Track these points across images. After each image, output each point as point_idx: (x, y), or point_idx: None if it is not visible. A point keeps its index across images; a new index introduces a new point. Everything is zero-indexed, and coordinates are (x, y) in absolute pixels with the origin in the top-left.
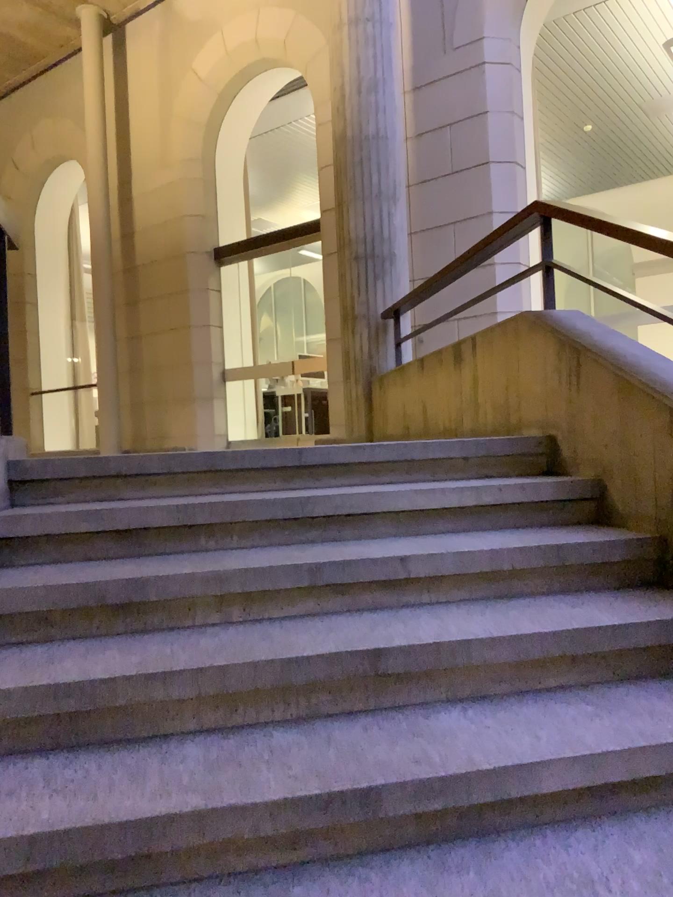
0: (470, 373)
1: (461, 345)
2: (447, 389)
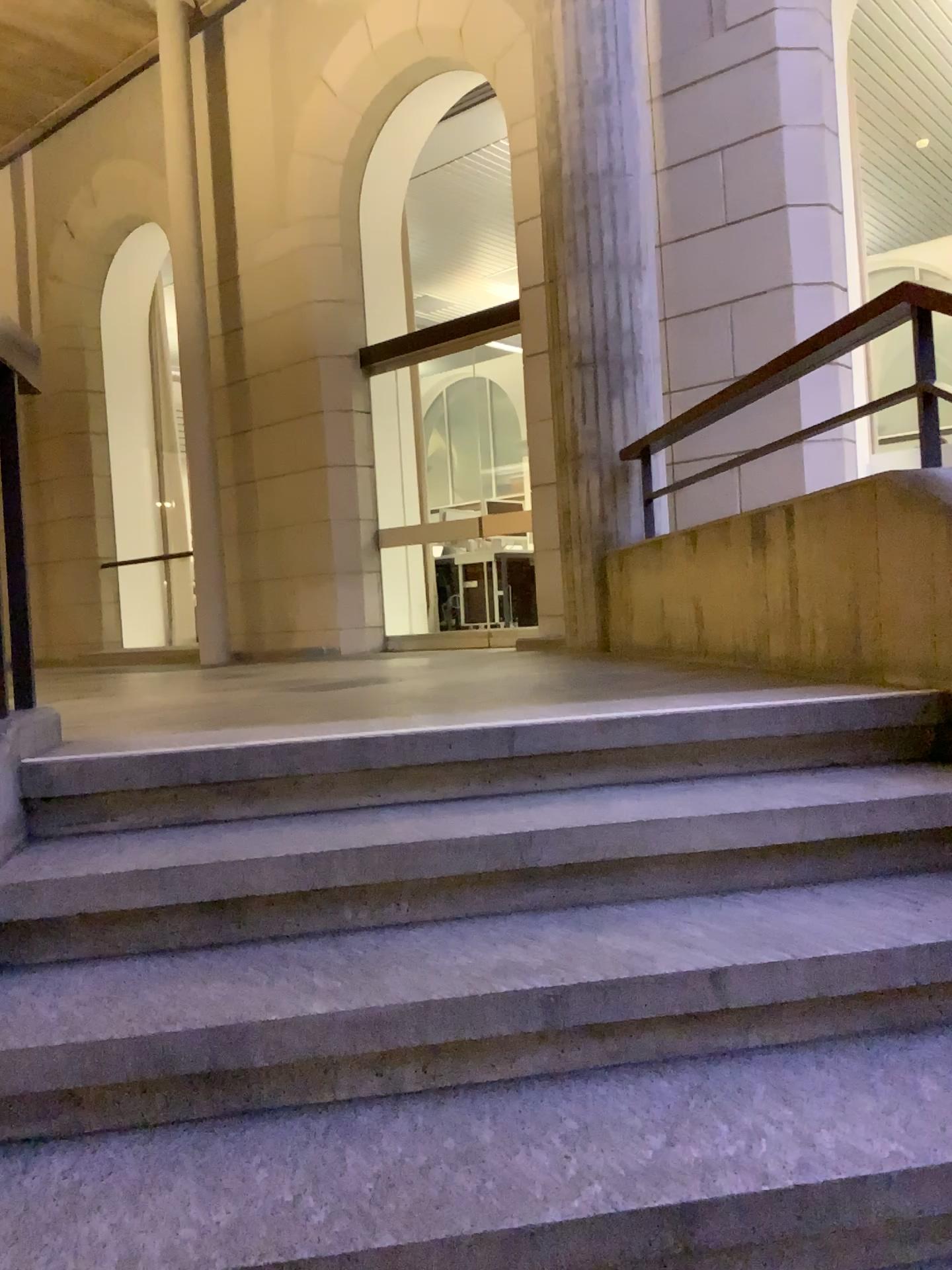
0: (782, 565)
1: (764, 518)
2: (739, 586)
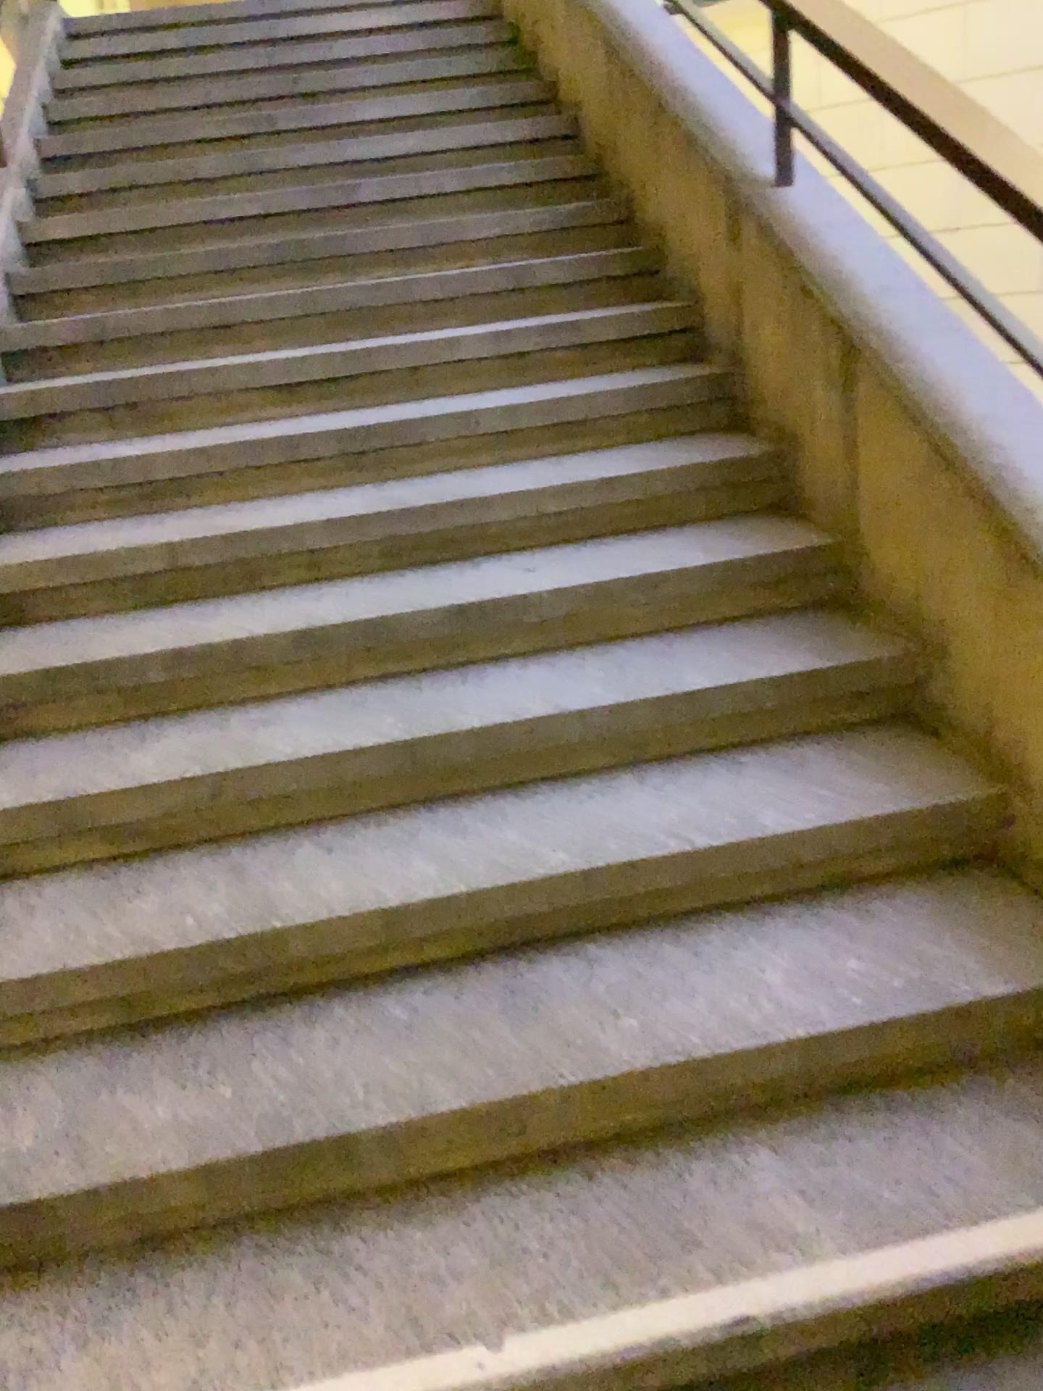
0: None
1: None
2: None
